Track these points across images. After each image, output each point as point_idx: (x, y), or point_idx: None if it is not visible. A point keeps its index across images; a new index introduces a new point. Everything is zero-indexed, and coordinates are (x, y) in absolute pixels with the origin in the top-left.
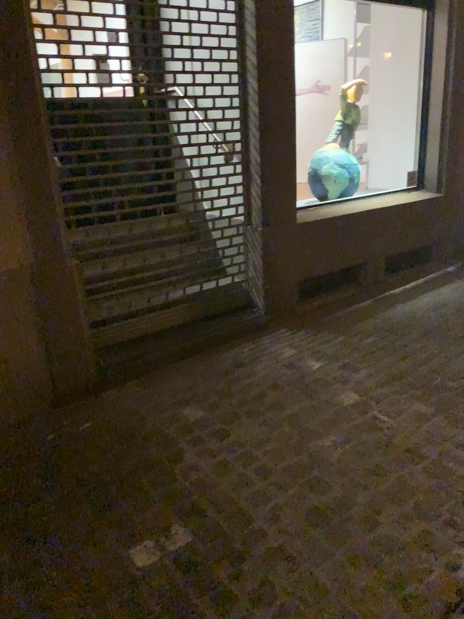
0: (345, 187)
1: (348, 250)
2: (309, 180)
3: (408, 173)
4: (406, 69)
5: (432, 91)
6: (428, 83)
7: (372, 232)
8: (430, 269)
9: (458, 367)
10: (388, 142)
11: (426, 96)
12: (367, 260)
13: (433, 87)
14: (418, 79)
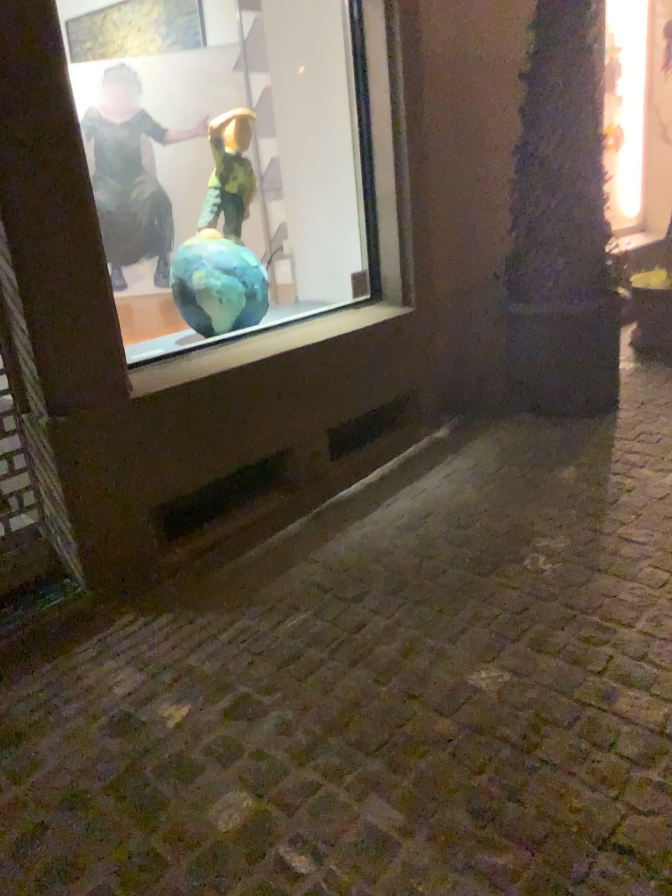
0: (237, 313)
1: (248, 436)
2: (174, 300)
3: (360, 272)
4: (333, 91)
5: (375, 129)
6: (367, 113)
7: (293, 394)
8: (410, 442)
9: (453, 693)
10: (319, 221)
11: (368, 138)
12: (291, 446)
13: (376, 122)
14: (355, 108)
